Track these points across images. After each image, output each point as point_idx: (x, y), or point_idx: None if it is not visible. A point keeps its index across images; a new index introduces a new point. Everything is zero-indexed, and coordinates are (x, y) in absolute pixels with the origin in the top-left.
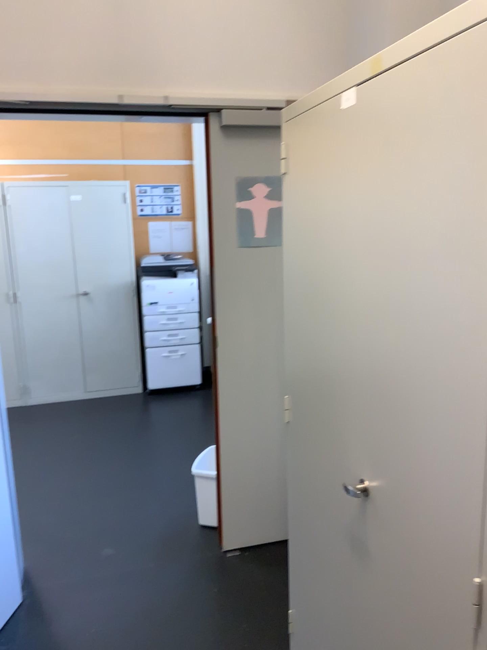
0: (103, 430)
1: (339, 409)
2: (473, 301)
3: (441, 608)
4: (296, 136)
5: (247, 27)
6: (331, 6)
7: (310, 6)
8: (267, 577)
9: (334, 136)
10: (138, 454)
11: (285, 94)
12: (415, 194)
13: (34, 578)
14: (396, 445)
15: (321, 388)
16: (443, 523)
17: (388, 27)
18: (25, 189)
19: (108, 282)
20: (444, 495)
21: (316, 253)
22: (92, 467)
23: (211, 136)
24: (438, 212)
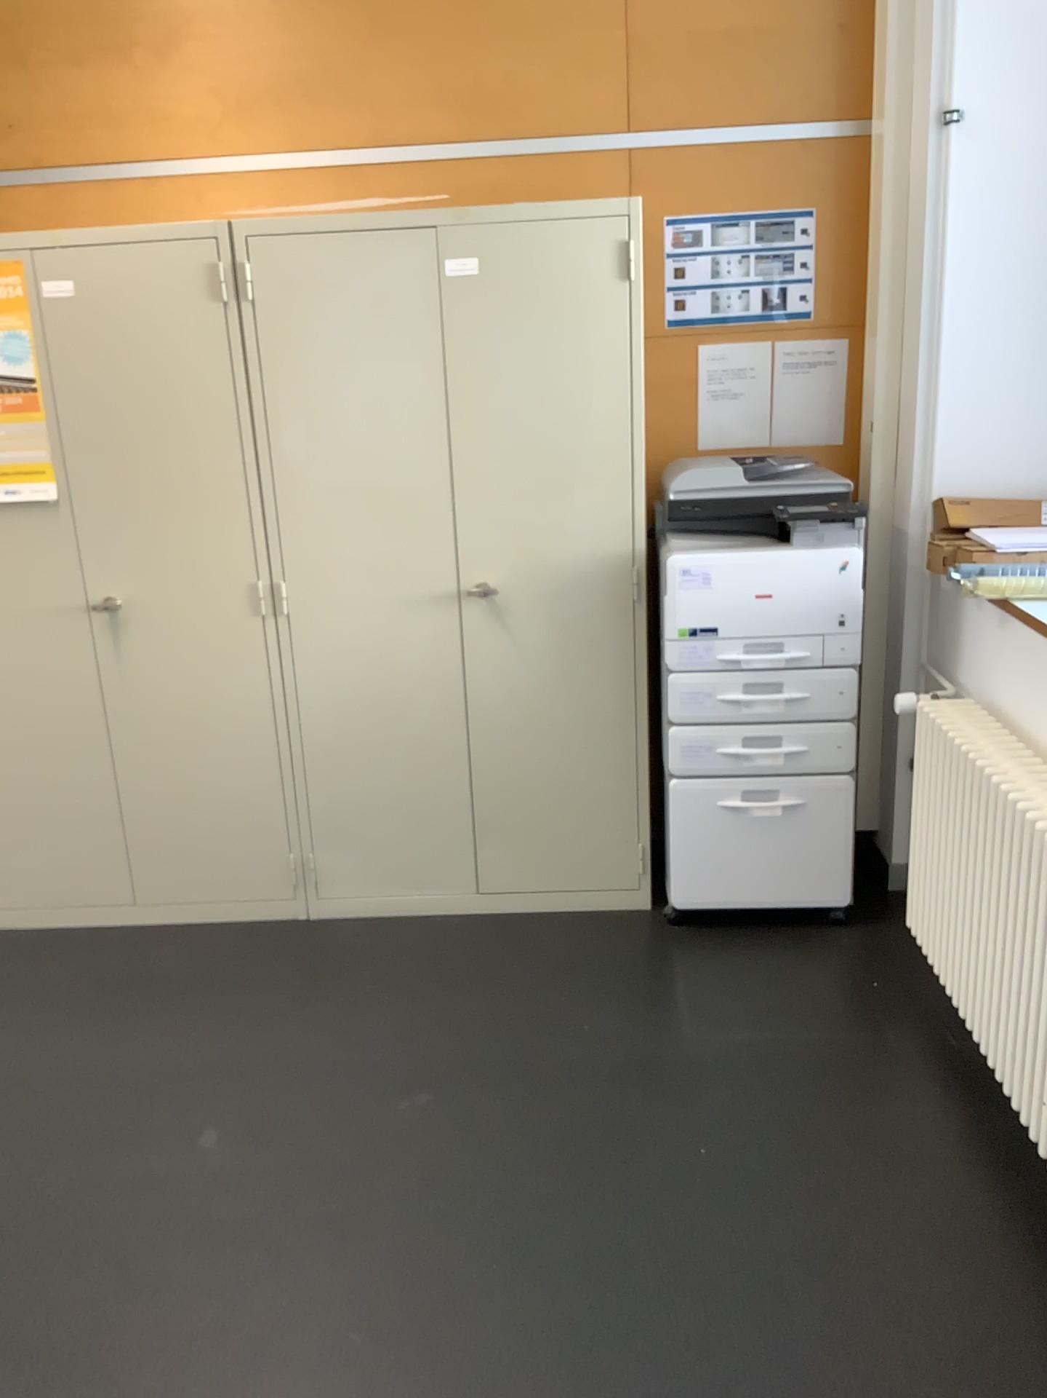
0: (514, 1086)
1: None
2: None
3: None
4: None
5: None
6: None
7: None
8: None
9: None
10: (628, 1271)
11: None
12: None
13: None
14: None
15: None
16: None
17: None
18: (297, 239)
19: (555, 556)
20: None
21: None
22: (447, 1324)
23: None
24: None
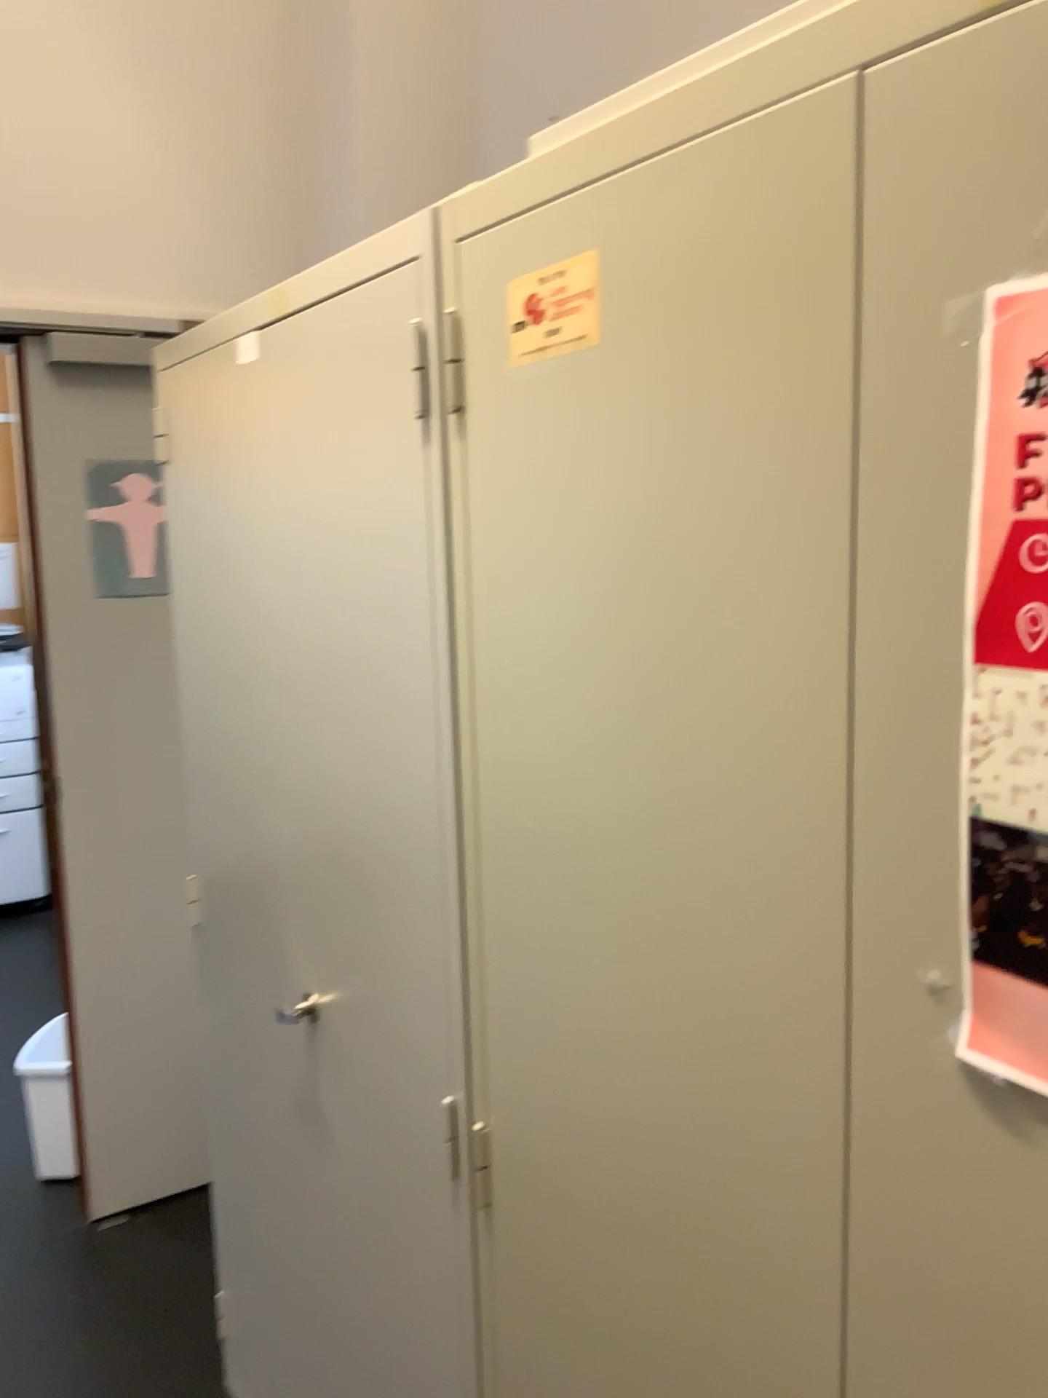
0: None
1: (272, 880)
2: (413, 672)
3: (417, 1168)
4: (183, 396)
5: (98, 177)
6: (262, 152)
7: (222, 149)
8: (187, 1254)
9: (236, 405)
10: None
11: (180, 308)
12: (341, 511)
13: None
14: (348, 920)
15: (241, 848)
16: (410, 1027)
17: (362, 204)
18: None
19: None
20: (407, 982)
21: (220, 607)
22: None
23: (30, 382)
24: (368, 539)
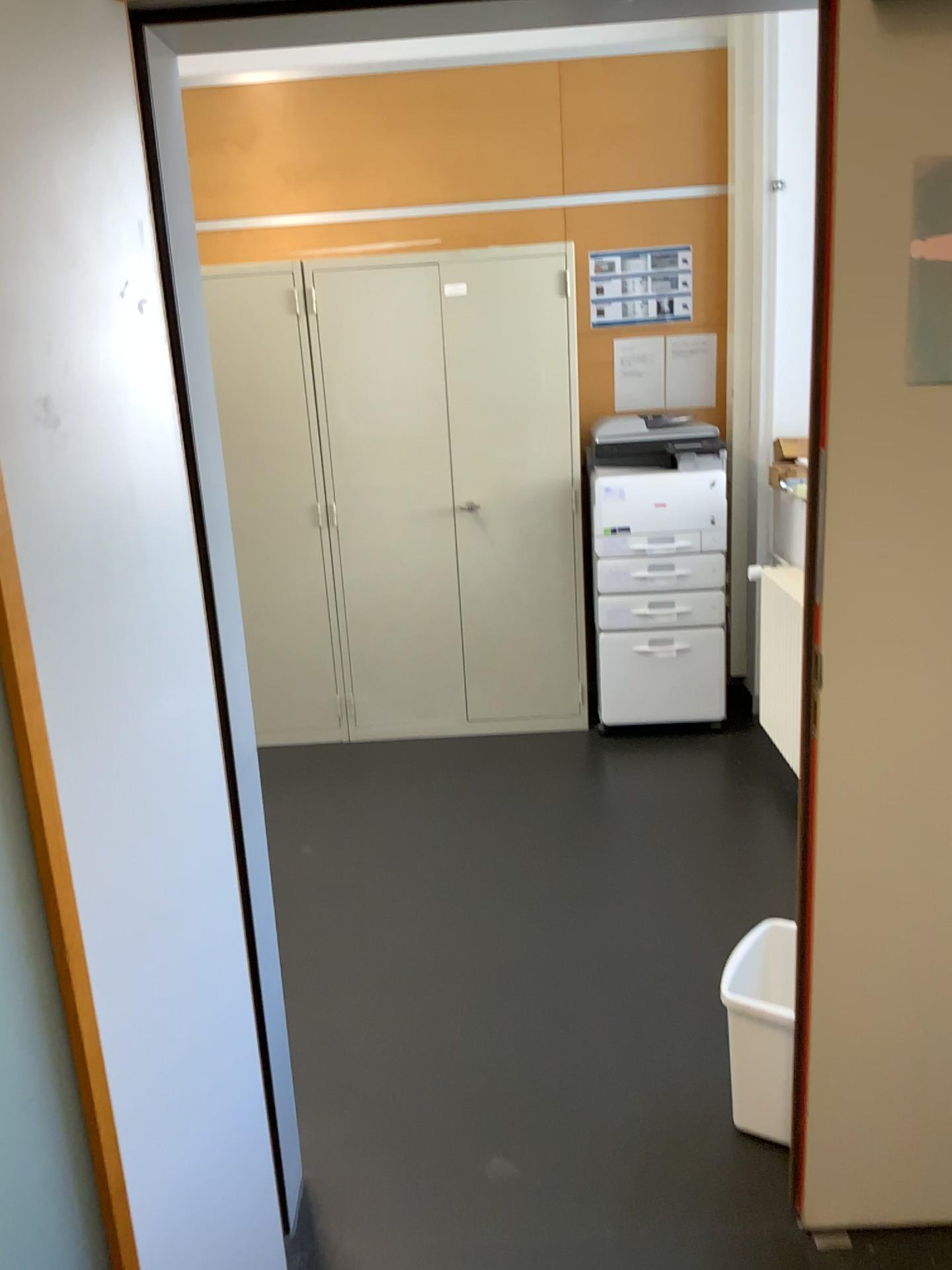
0: (501, 818)
1: None
2: None
3: None
4: None
5: None
6: None
7: None
8: None
9: None
10: (578, 893)
11: None
12: None
13: (319, 1222)
14: None
15: None
16: None
17: None
18: (346, 272)
19: (519, 480)
20: None
21: None
22: (471, 916)
23: (839, 34)
24: None
